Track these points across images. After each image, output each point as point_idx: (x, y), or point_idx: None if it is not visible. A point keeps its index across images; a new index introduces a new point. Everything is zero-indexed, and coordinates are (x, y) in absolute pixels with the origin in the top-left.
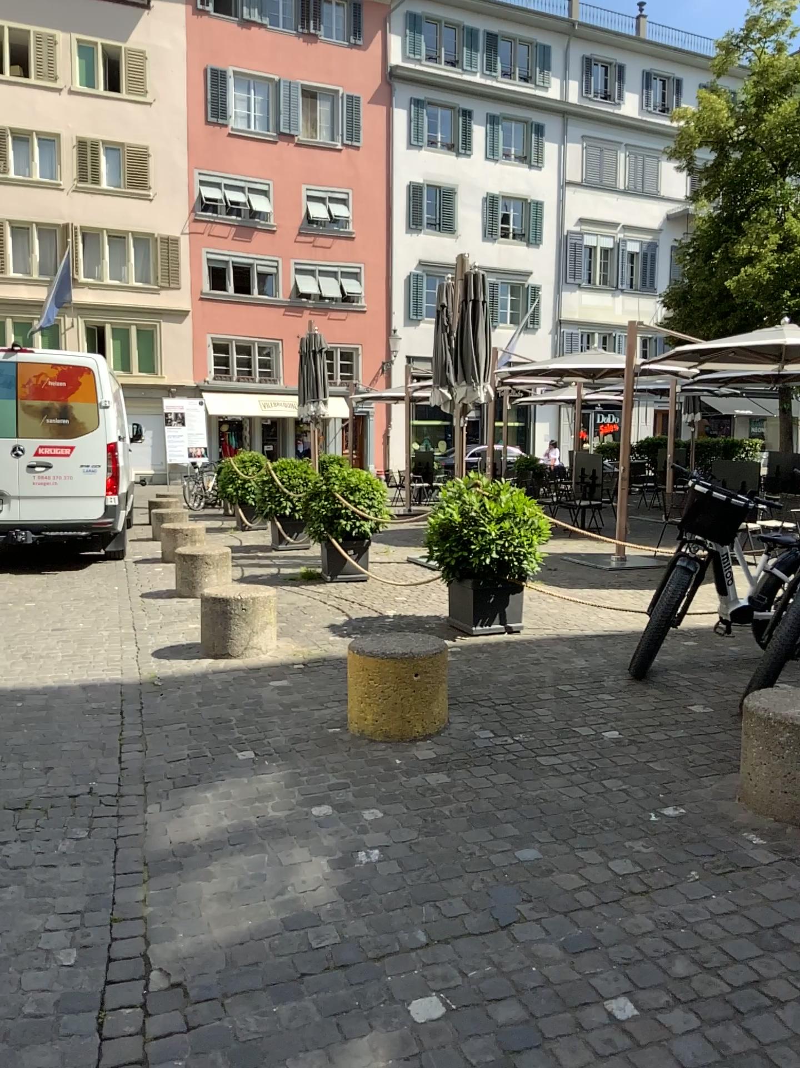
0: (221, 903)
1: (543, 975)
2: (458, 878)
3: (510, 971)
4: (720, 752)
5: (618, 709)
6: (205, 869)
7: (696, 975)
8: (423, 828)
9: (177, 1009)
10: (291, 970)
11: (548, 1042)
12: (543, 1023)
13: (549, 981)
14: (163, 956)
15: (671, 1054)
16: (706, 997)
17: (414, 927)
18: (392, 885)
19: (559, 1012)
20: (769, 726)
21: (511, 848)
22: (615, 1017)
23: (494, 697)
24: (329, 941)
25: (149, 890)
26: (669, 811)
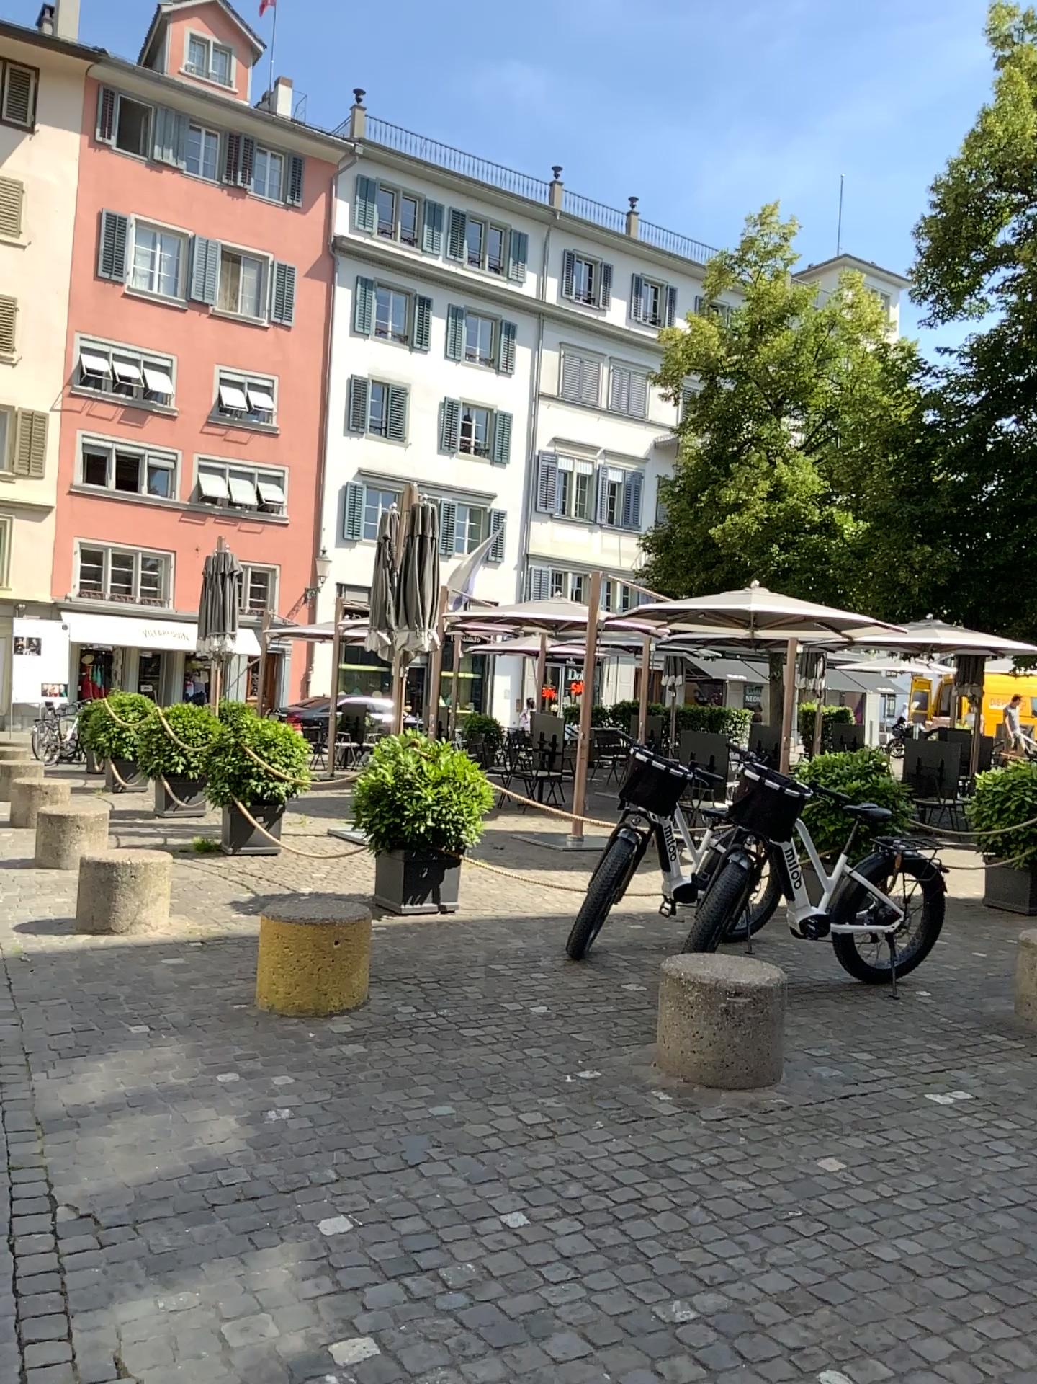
0: (127, 1151)
1: (446, 1197)
2: (371, 1128)
3: (415, 1195)
4: (645, 1025)
5: (549, 986)
6: (107, 1124)
7: (585, 1194)
8: (336, 1089)
9: (91, 1230)
10: (203, 1200)
11: (446, 1242)
12: (443, 1228)
13: (451, 1201)
14: (71, 1191)
15: (552, 1246)
16: (591, 1209)
17: (325, 1165)
18: (304, 1133)
19: (458, 1223)
20: (682, 987)
21: (425, 1104)
22: (508, 1224)
23: (419, 974)
24: (241, 1178)
25: (48, 1140)
26: (585, 1074)
